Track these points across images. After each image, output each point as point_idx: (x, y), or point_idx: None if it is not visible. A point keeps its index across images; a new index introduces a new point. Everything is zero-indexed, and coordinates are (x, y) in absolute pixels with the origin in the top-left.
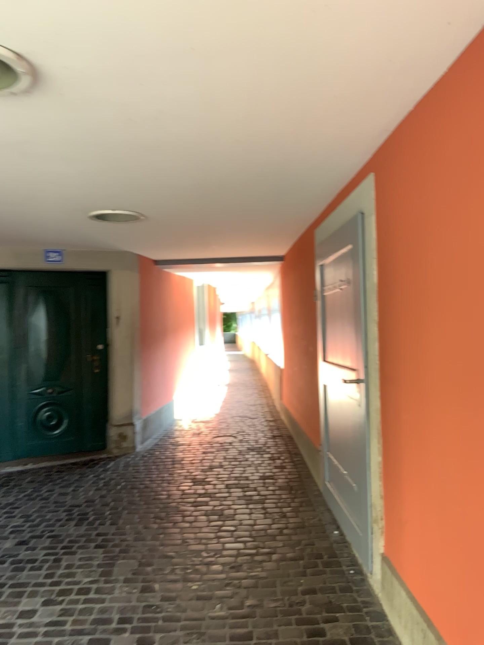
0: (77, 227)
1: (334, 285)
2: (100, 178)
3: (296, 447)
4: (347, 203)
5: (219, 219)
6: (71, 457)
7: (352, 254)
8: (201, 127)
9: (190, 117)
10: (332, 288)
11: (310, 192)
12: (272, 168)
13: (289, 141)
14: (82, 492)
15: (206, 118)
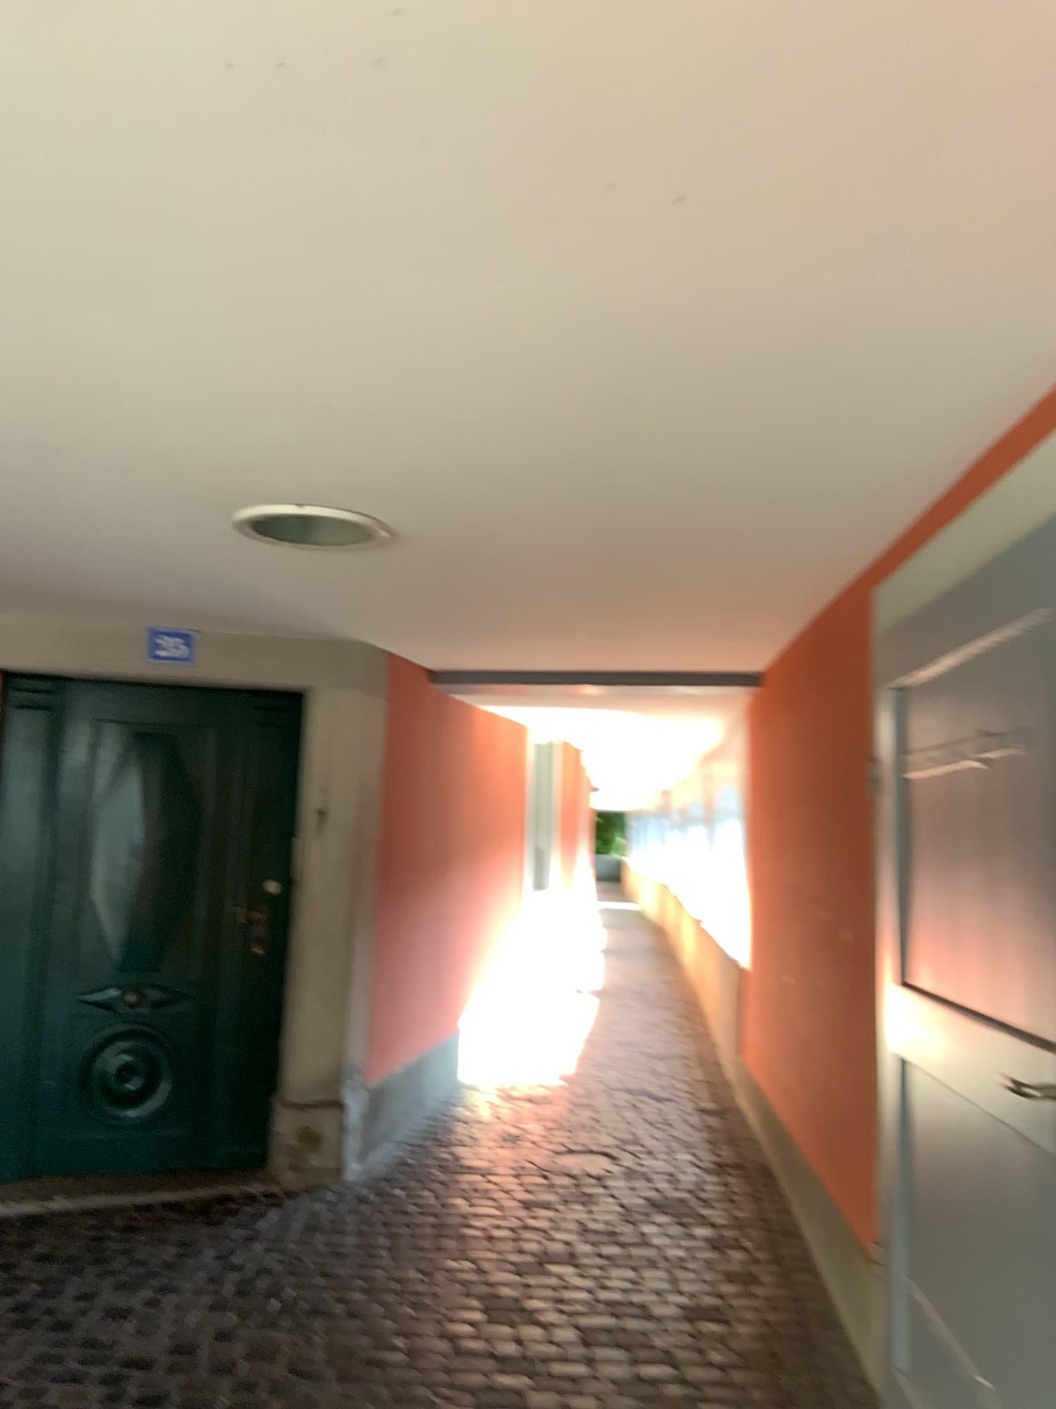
0: (213, 560)
1: (952, 750)
2: (234, 372)
3: (787, 1209)
4: (1021, 485)
5: (600, 551)
6: (167, 1186)
7: (1045, 644)
8: (554, 111)
9: (514, 46)
10: (942, 759)
11: (889, 456)
12: (789, 341)
13: (874, 205)
14: (165, 1318)
15: (576, 50)
